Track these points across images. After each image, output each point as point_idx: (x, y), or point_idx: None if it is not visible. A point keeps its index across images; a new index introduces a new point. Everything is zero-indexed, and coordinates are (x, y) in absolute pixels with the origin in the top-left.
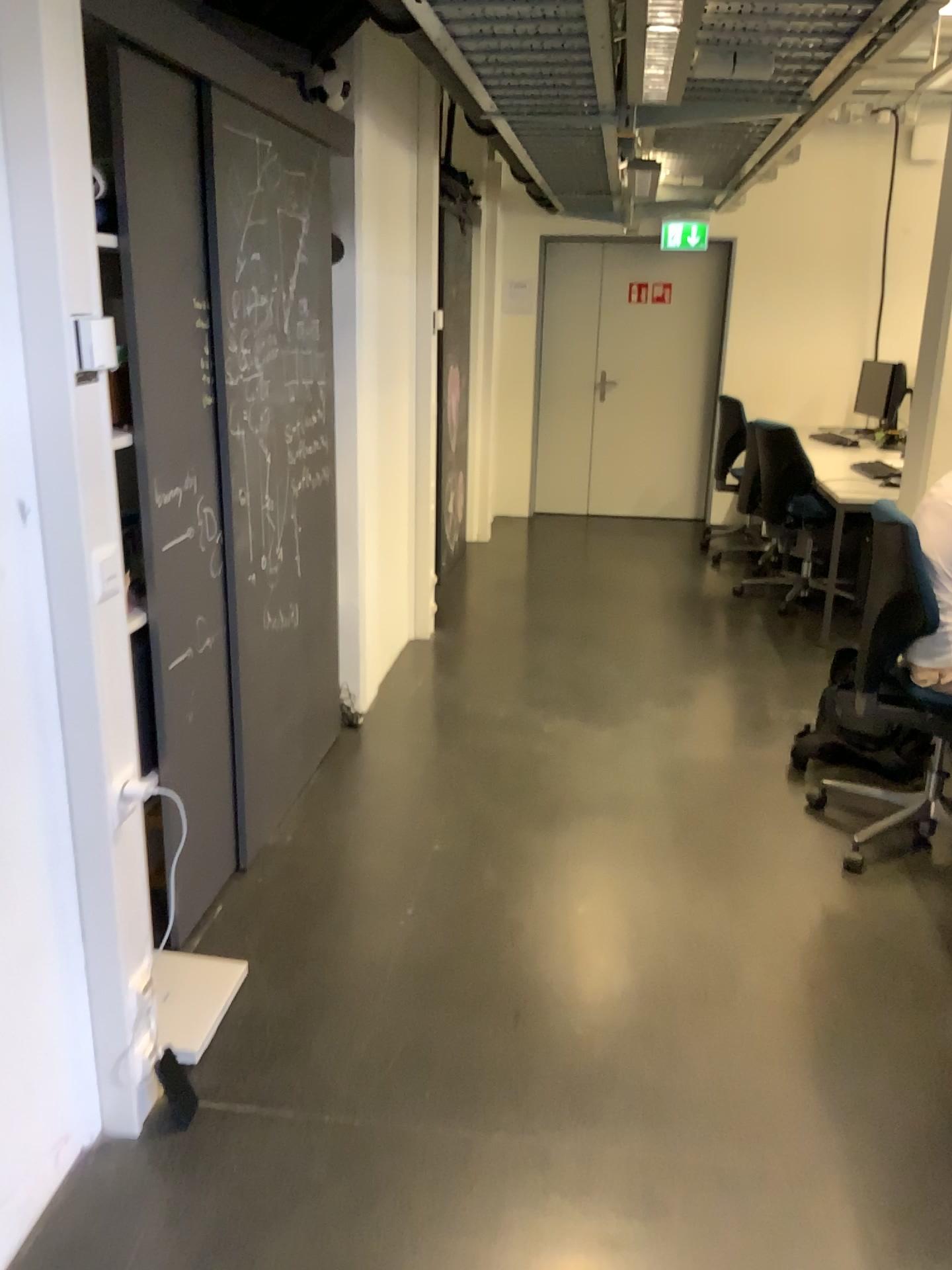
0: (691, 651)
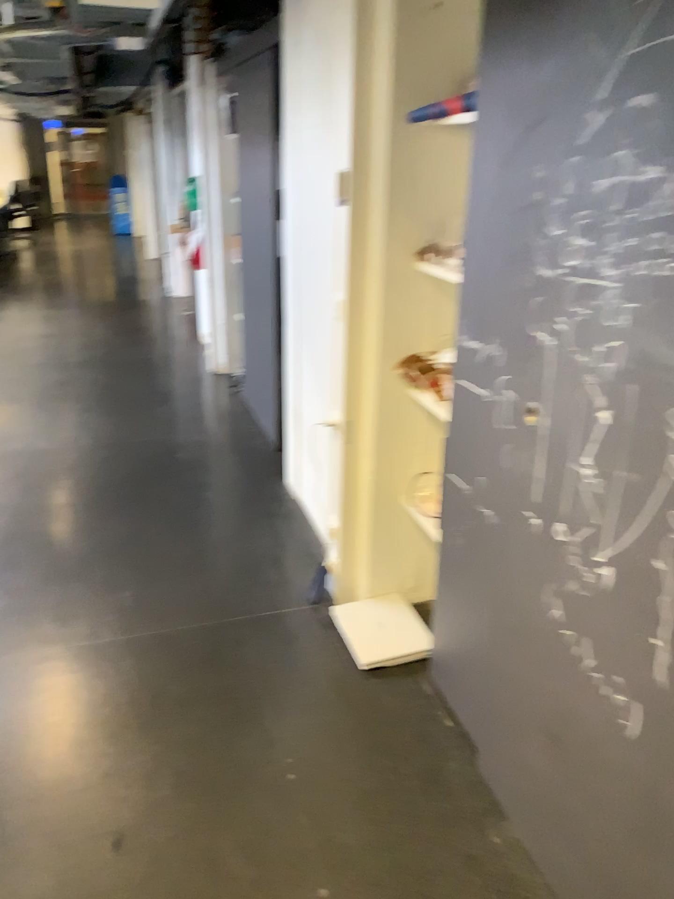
0: None
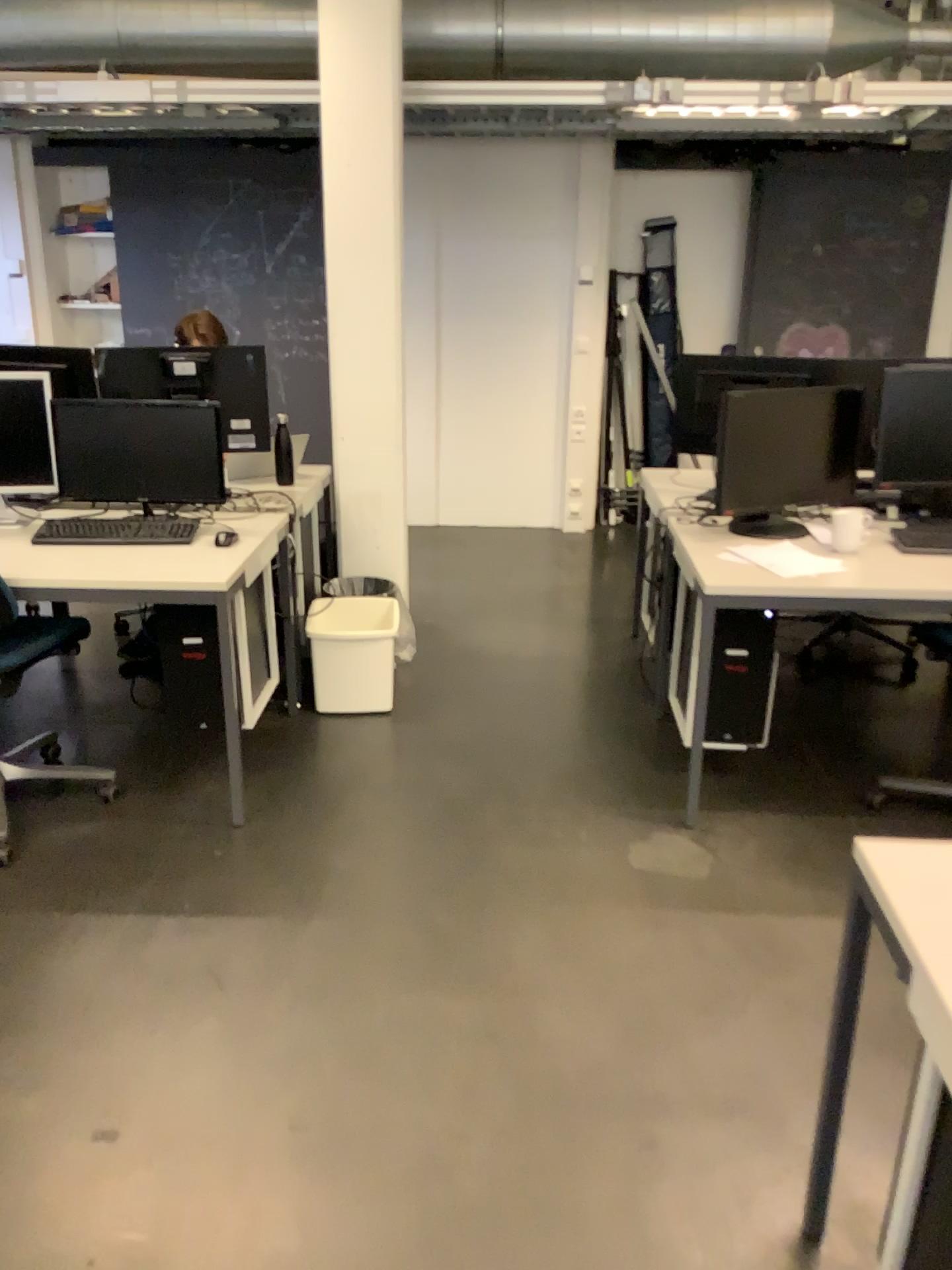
0: (576, 588)
